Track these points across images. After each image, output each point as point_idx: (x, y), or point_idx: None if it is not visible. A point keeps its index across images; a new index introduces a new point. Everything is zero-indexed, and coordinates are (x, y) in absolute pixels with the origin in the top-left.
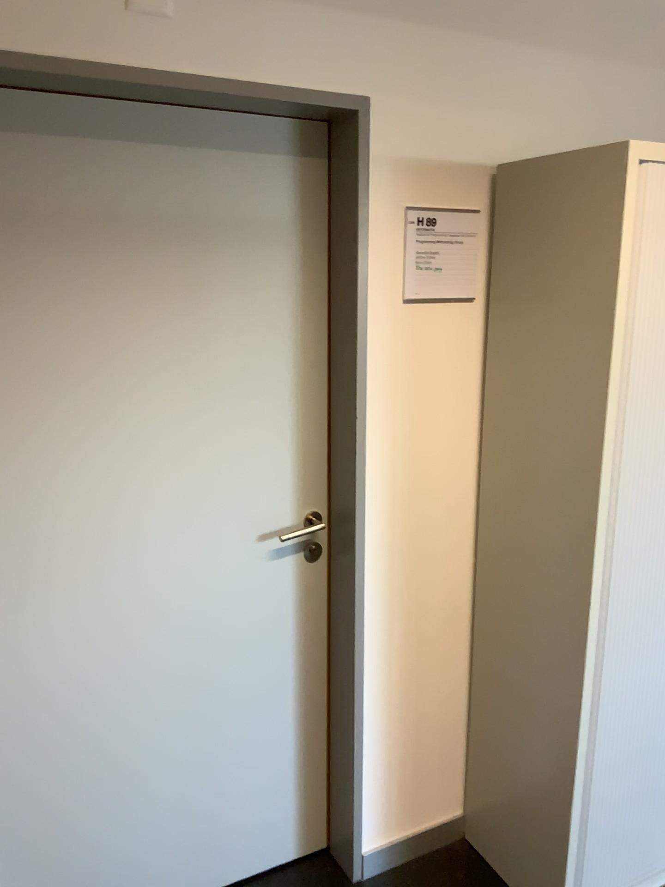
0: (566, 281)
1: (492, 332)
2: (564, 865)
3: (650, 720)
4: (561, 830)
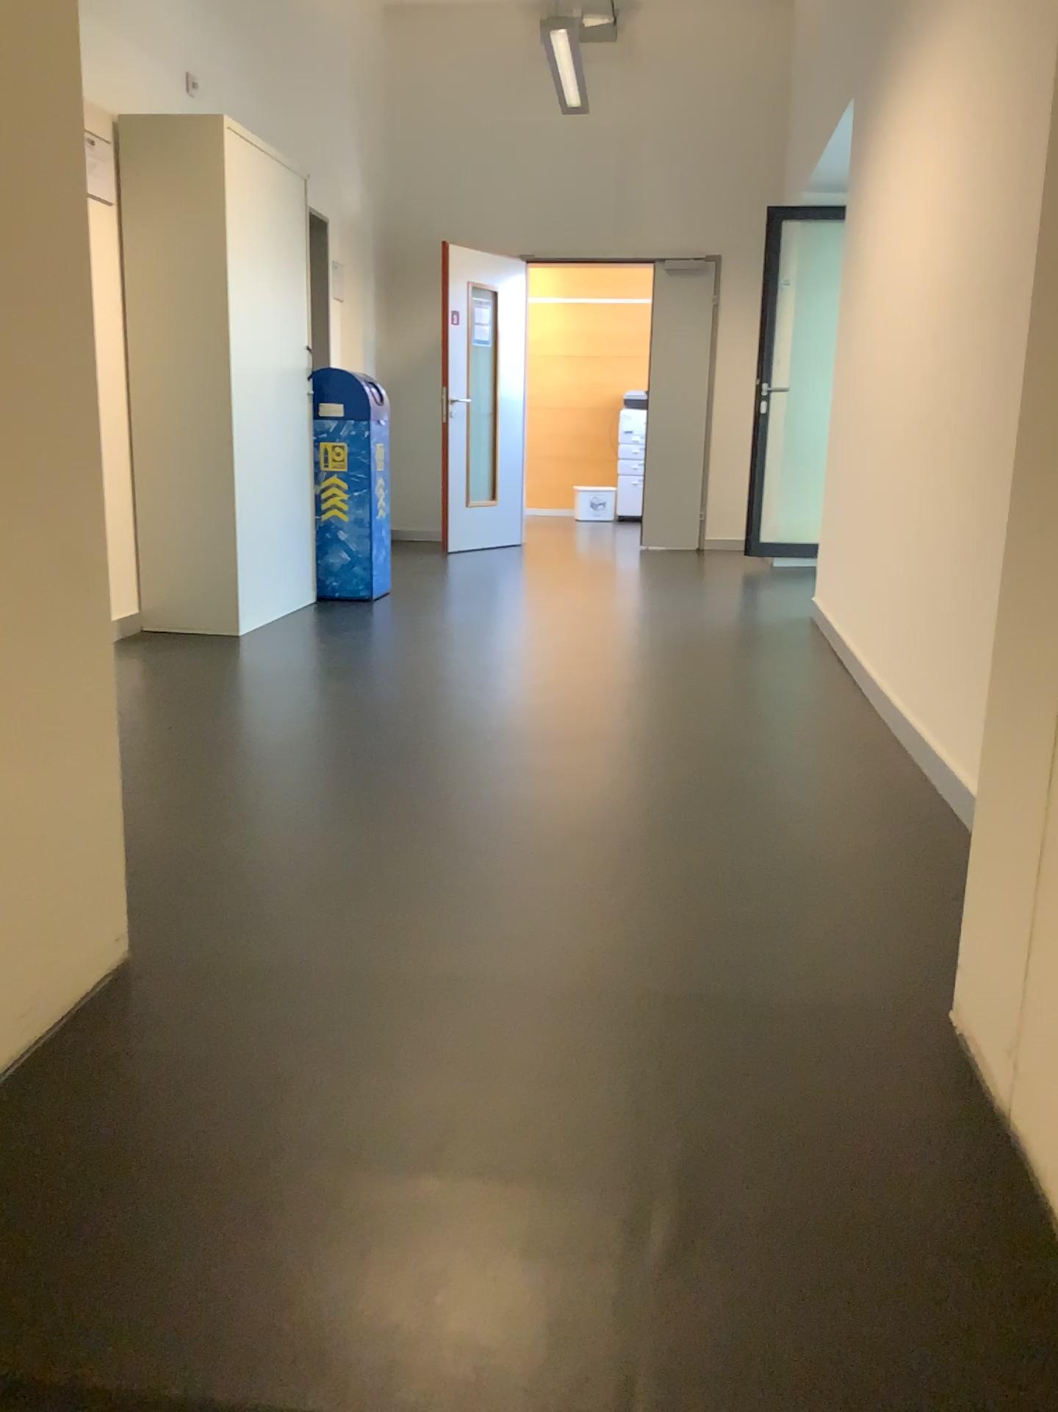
0: (190, 197)
1: (129, 234)
2: (237, 578)
3: (258, 489)
4: (232, 555)
